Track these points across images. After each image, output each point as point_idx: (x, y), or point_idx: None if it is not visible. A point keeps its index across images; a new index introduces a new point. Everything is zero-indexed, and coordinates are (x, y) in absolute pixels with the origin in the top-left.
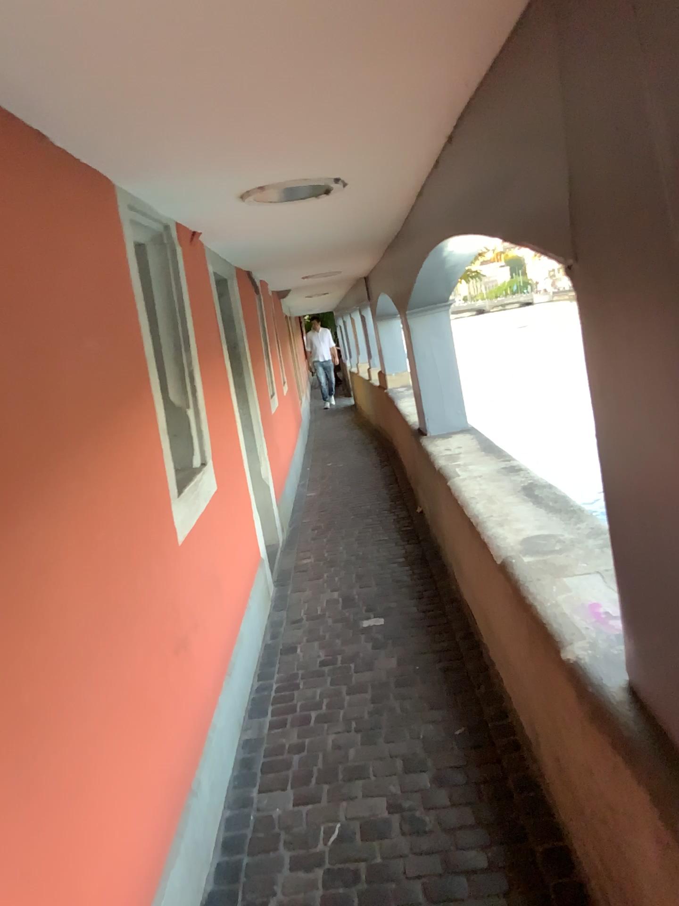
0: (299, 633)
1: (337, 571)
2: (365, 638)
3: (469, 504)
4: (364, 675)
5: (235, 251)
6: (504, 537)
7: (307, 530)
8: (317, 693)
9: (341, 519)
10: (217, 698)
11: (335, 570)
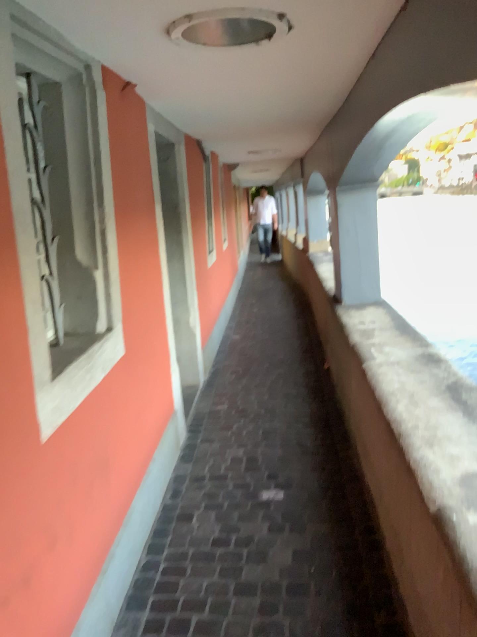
0: (199, 496)
1: (247, 423)
2: (262, 515)
3: (386, 399)
4: (255, 569)
5: (178, 114)
6: (436, 470)
7: (227, 373)
8: (203, 587)
9: (258, 366)
10: (80, 613)
11: (245, 422)
